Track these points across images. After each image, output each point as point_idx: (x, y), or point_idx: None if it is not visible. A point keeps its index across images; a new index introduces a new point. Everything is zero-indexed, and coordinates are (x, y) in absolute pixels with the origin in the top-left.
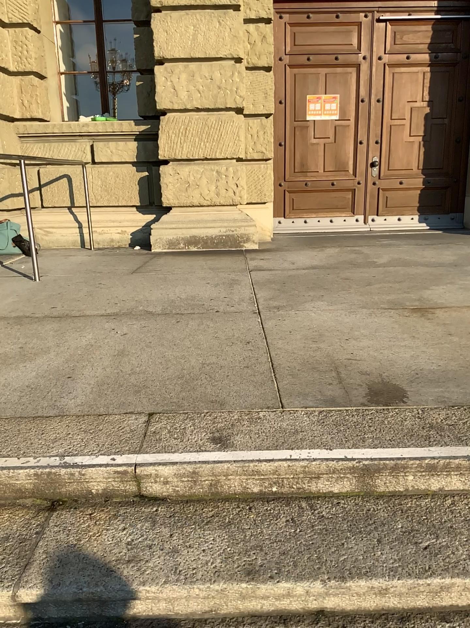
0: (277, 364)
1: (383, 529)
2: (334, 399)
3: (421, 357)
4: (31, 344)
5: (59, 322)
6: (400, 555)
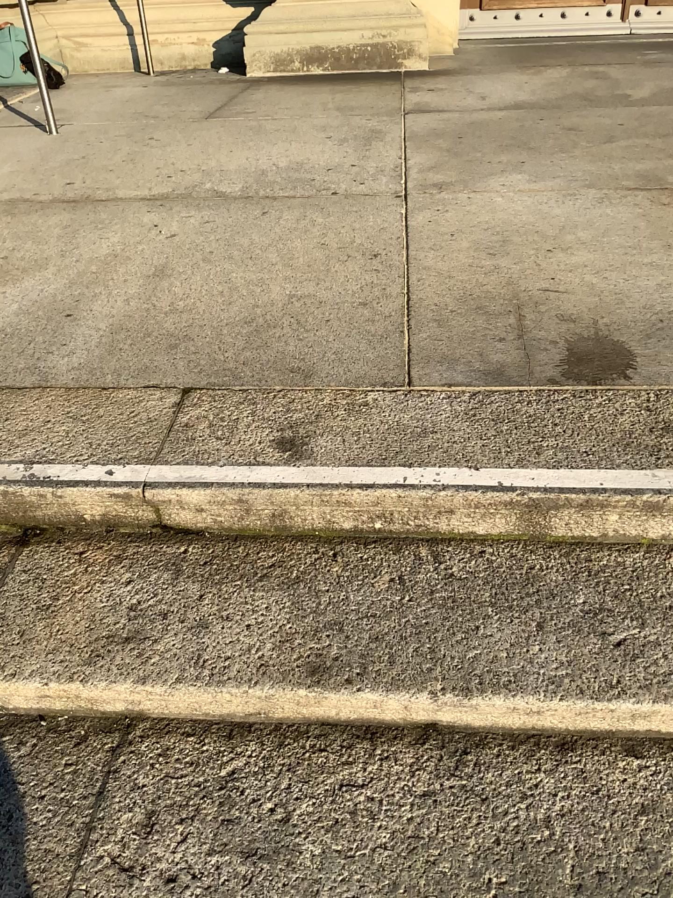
0: (416, 296)
1: (549, 605)
2: (502, 368)
3: None
4: (23, 251)
5: (75, 210)
6: (570, 655)
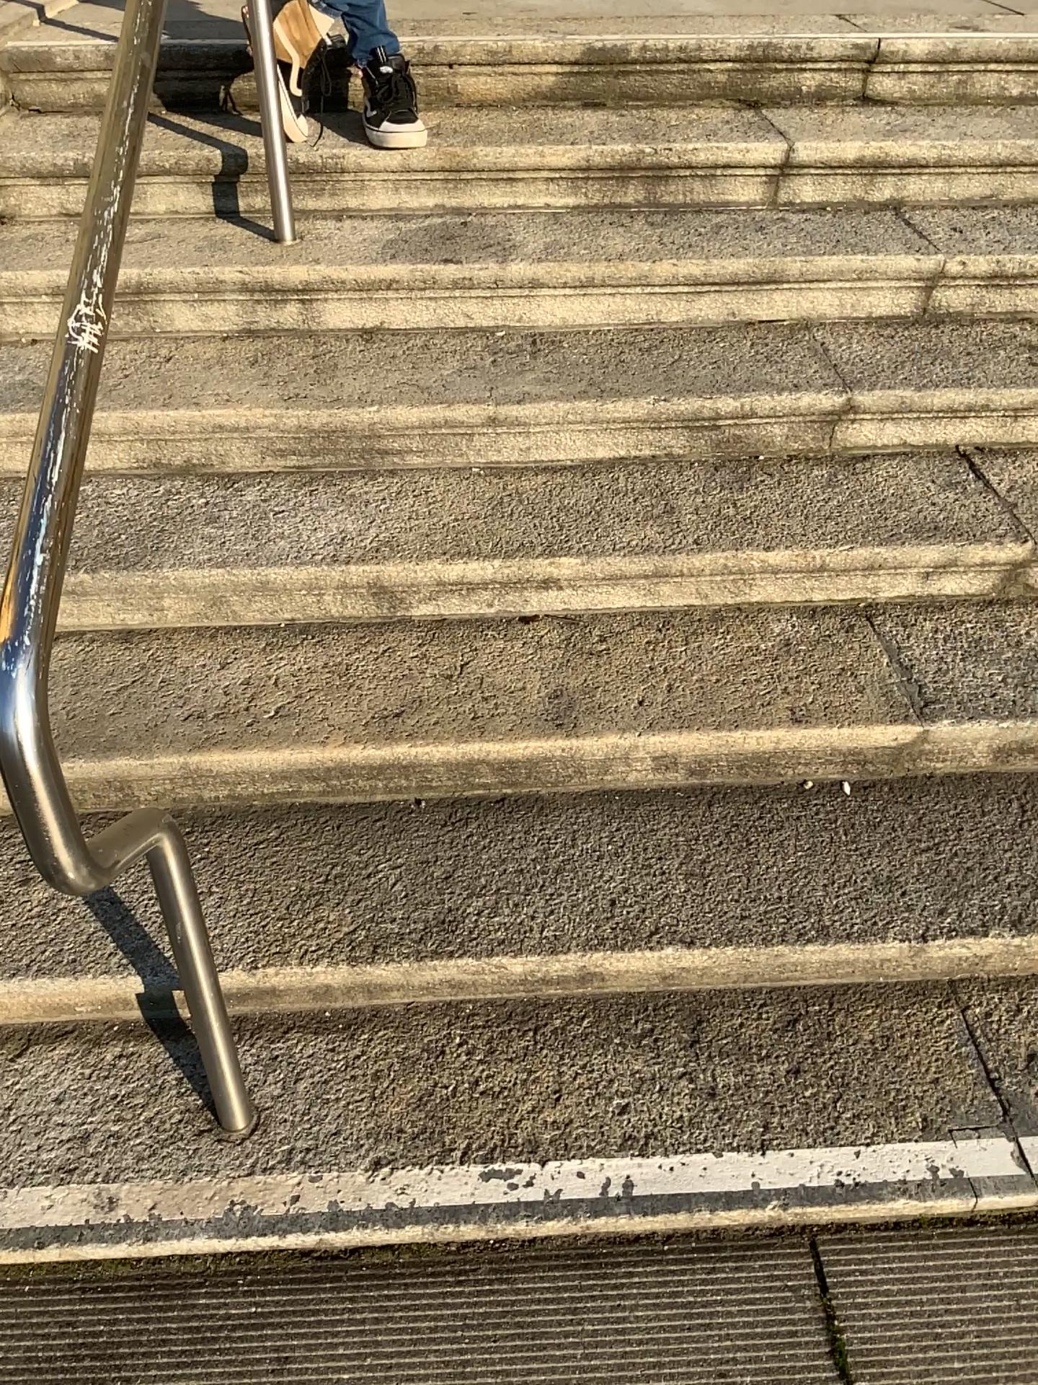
0: None
1: None
2: None
3: None
4: None
5: None
6: None
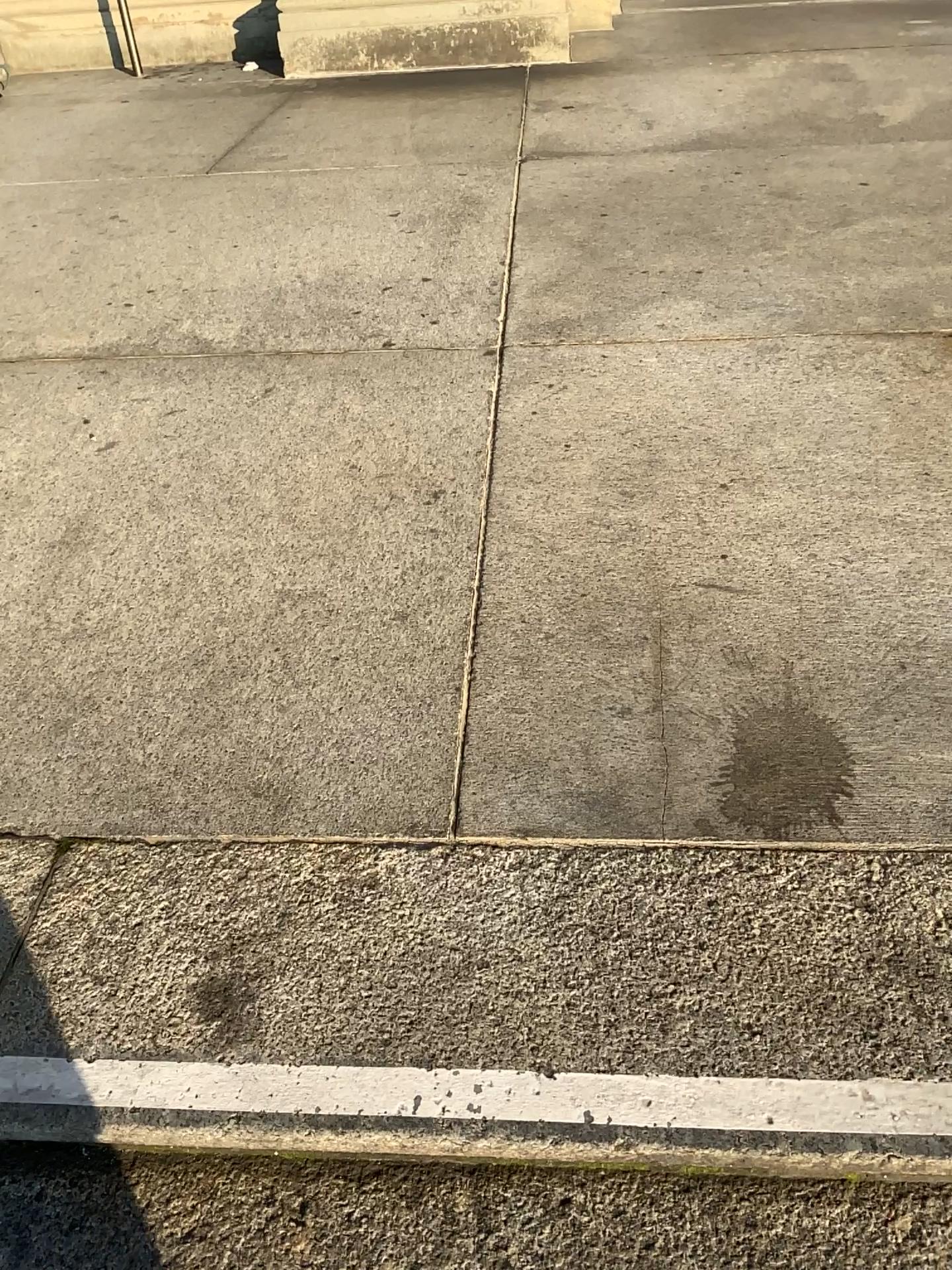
0: (492, 602)
1: None
2: (620, 789)
3: (928, 582)
4: None
5: None
6: None
